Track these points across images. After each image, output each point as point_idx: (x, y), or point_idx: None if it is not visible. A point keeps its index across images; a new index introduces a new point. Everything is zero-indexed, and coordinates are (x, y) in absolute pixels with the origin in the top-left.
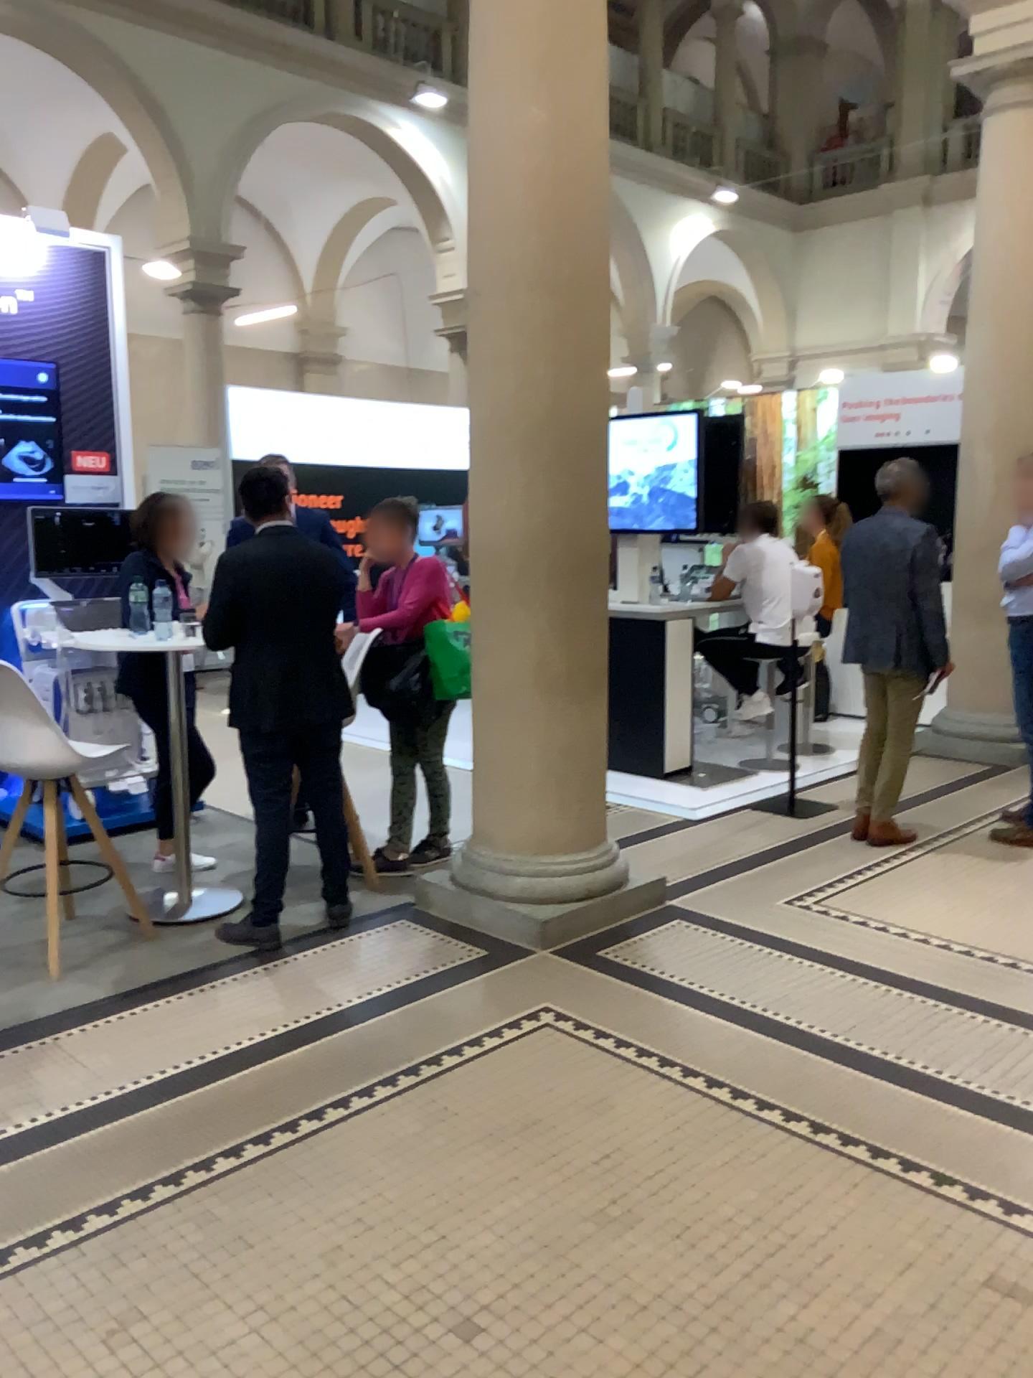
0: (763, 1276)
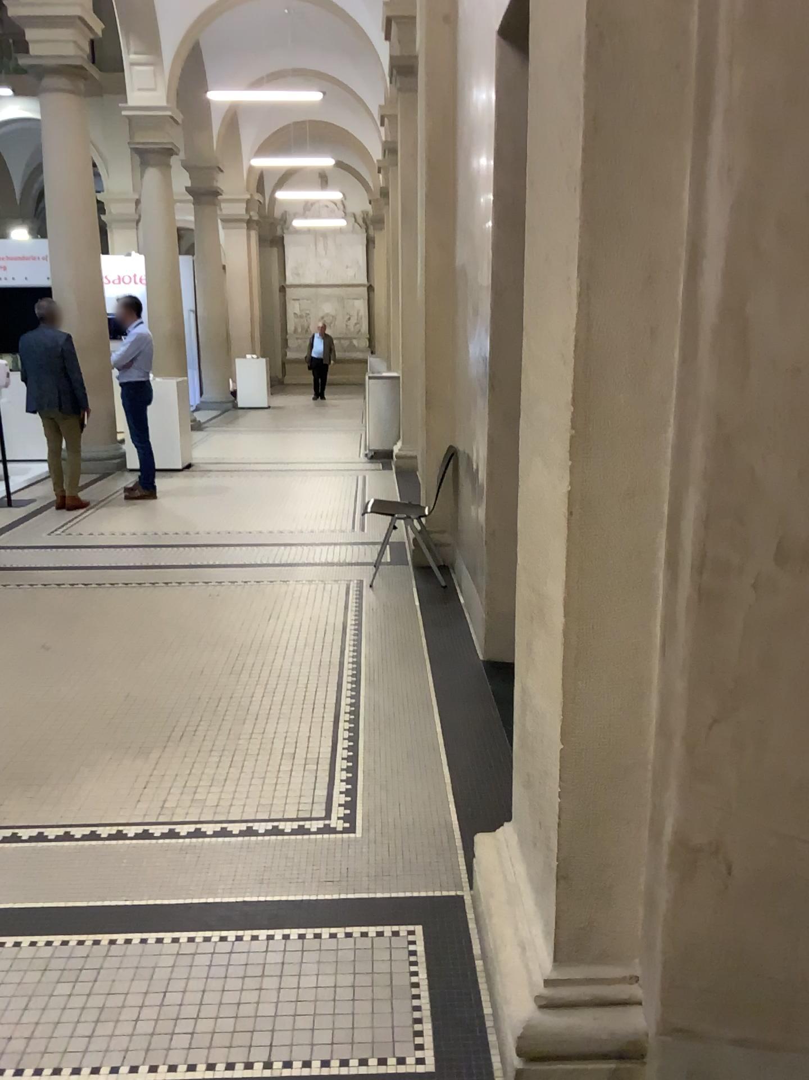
0: (142, 610)
